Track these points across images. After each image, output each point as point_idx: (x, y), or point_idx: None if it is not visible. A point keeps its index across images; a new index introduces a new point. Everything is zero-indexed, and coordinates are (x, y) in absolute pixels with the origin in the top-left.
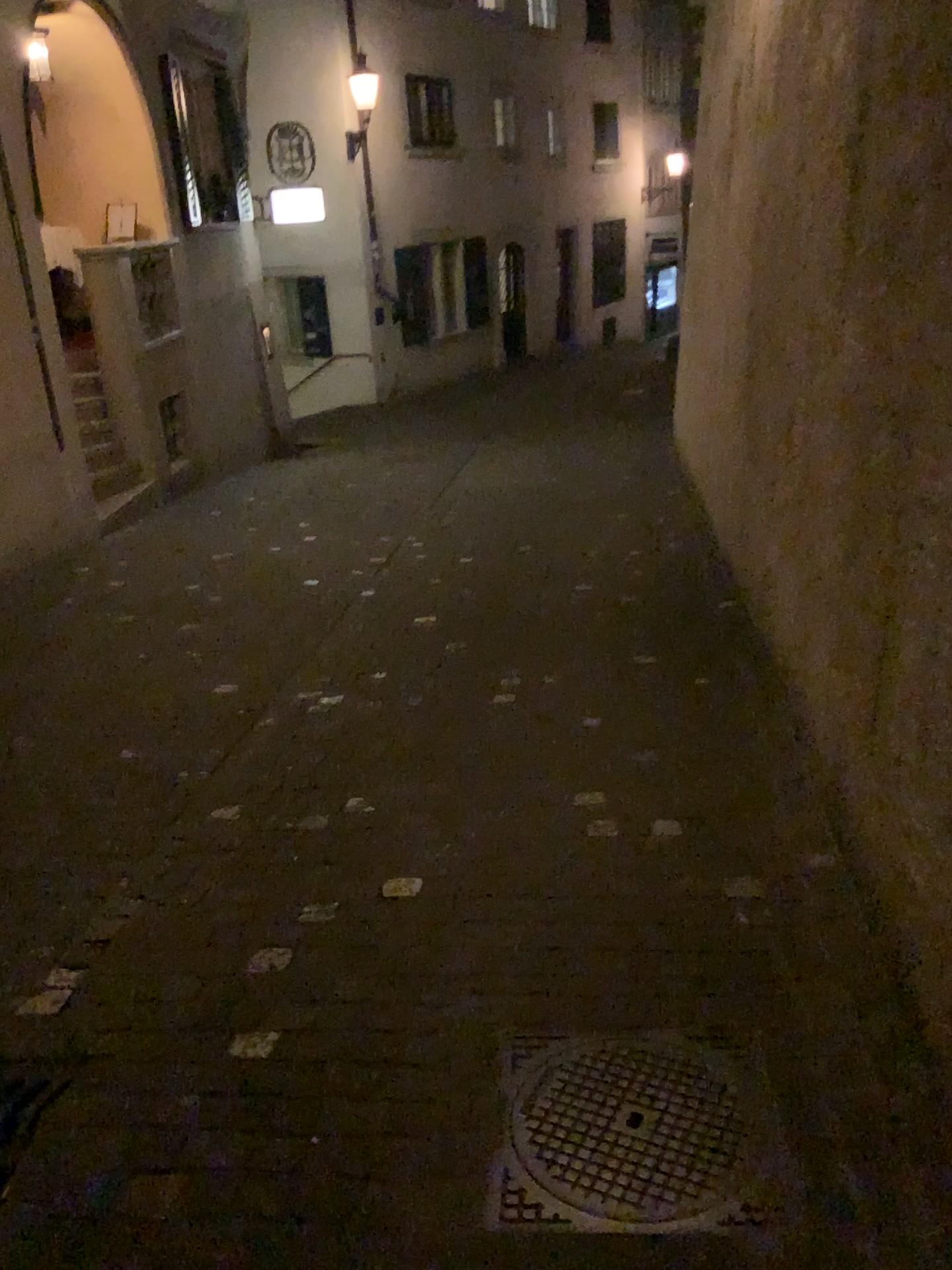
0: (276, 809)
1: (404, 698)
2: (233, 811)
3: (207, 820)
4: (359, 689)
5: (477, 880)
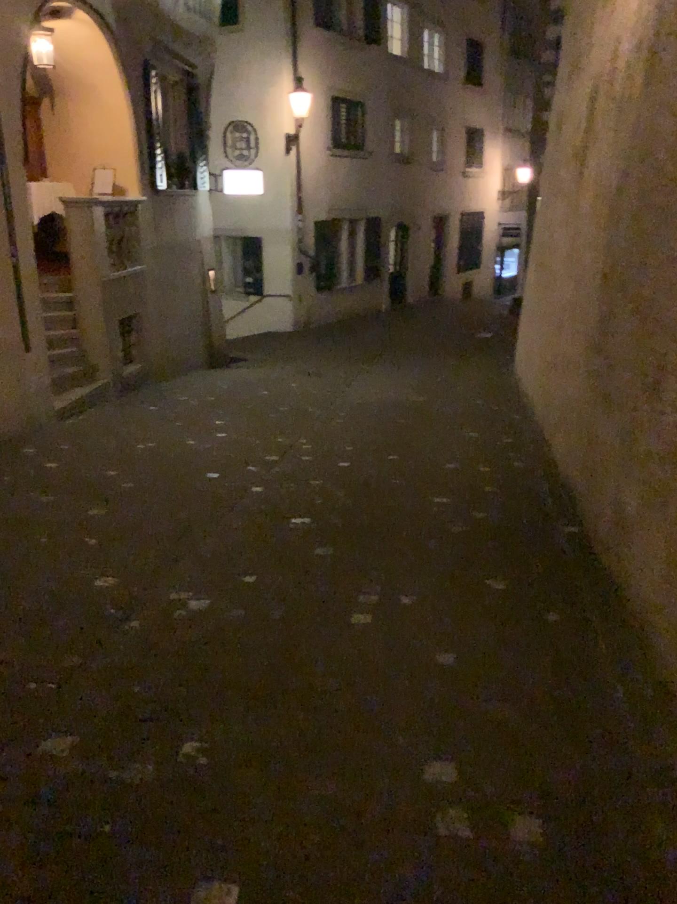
0: (108, 748)
1: (266, 611)
2: (63, 745)
3: (33, 757)
4: (226, 597)
5: (303, 896)
